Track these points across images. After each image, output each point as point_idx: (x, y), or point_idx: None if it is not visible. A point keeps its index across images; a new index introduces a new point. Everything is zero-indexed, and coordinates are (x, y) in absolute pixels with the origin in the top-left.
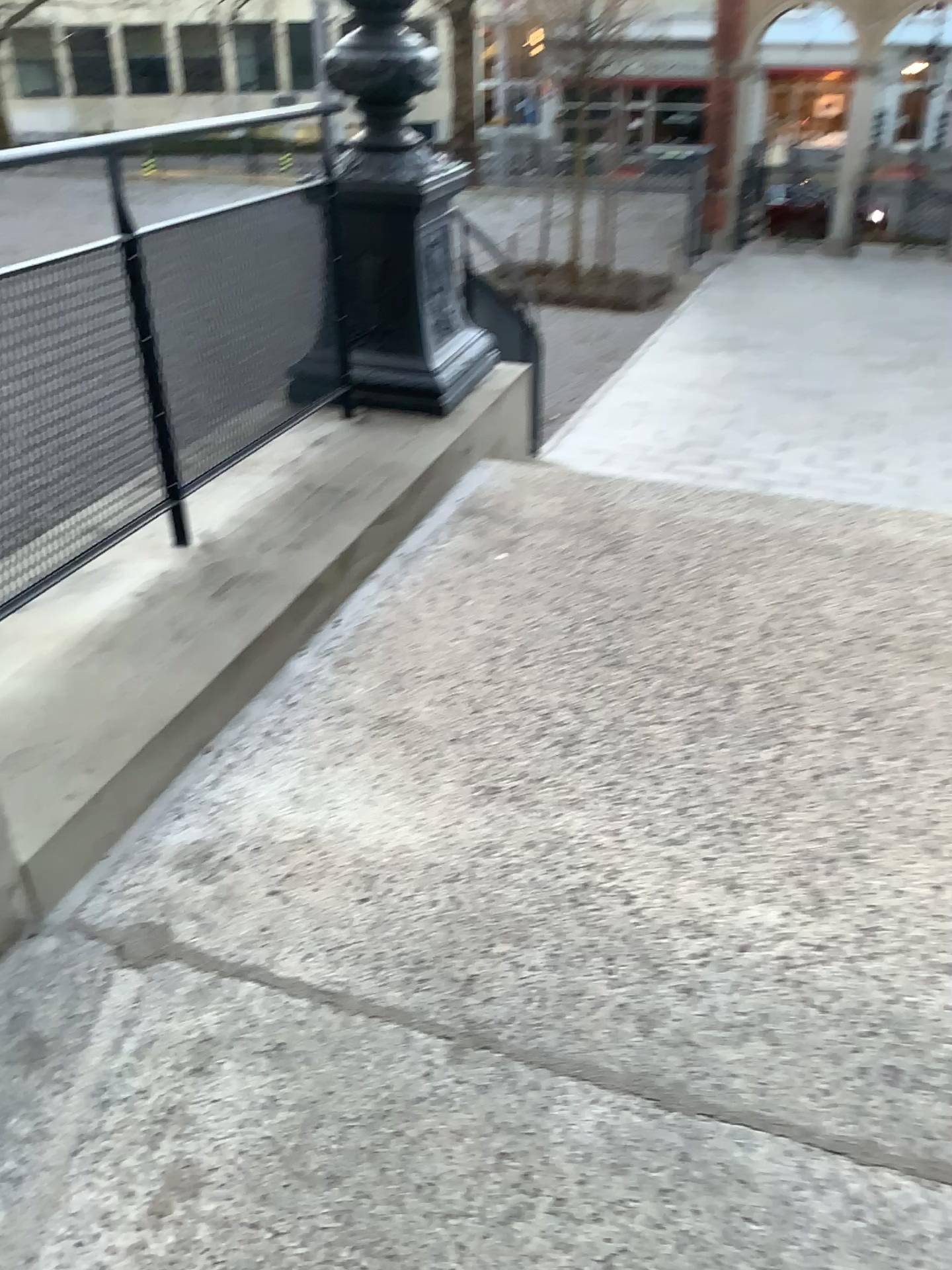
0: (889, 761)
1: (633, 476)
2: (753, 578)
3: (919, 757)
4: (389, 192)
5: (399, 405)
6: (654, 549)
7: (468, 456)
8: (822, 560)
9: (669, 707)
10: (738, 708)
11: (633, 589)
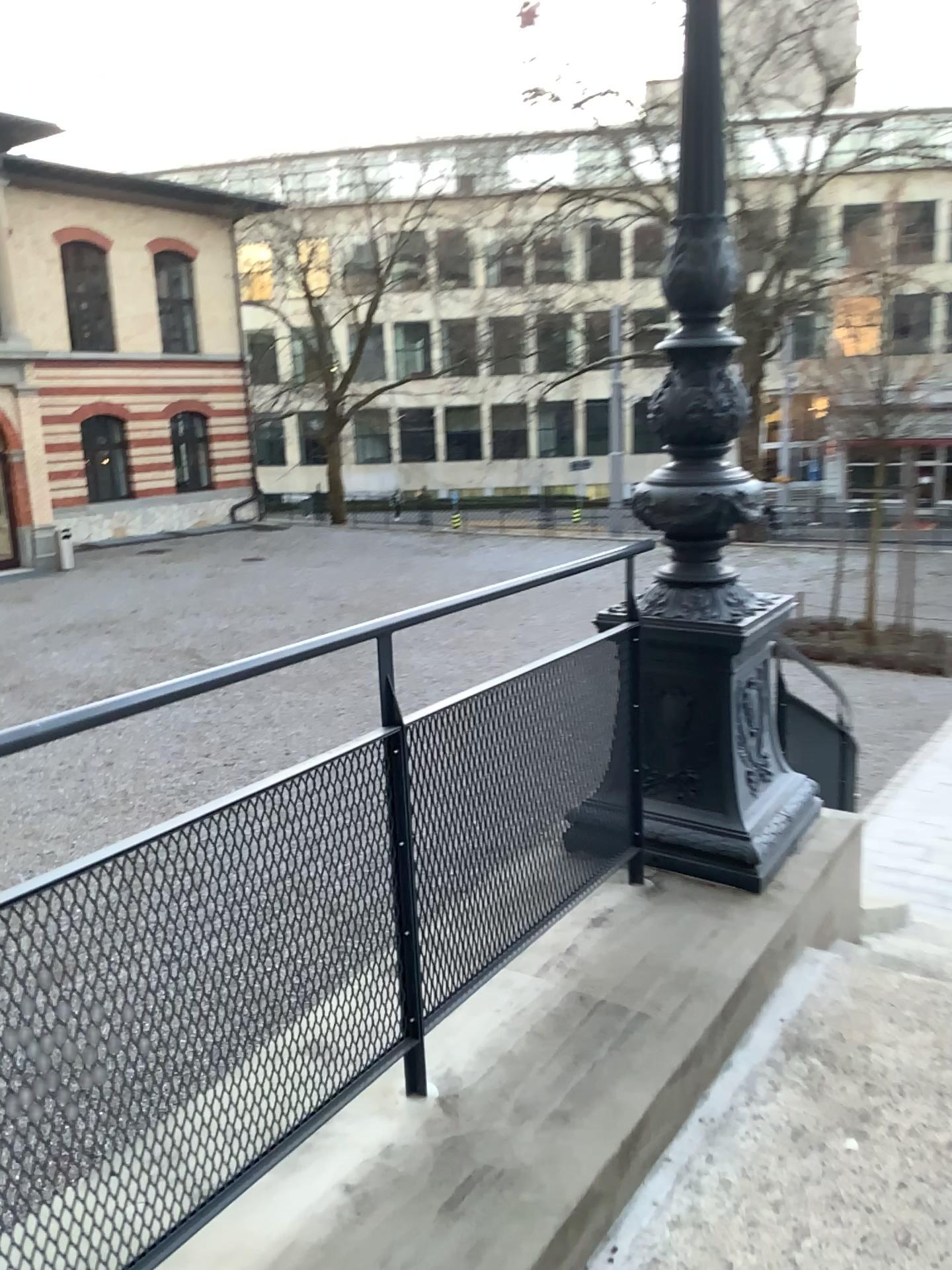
0: None
1: None
2: None
3: None
4: (701, 635)
5: (701, 875)
6: None
7: (789, 949)
8: None
9: None
10: None
11: None
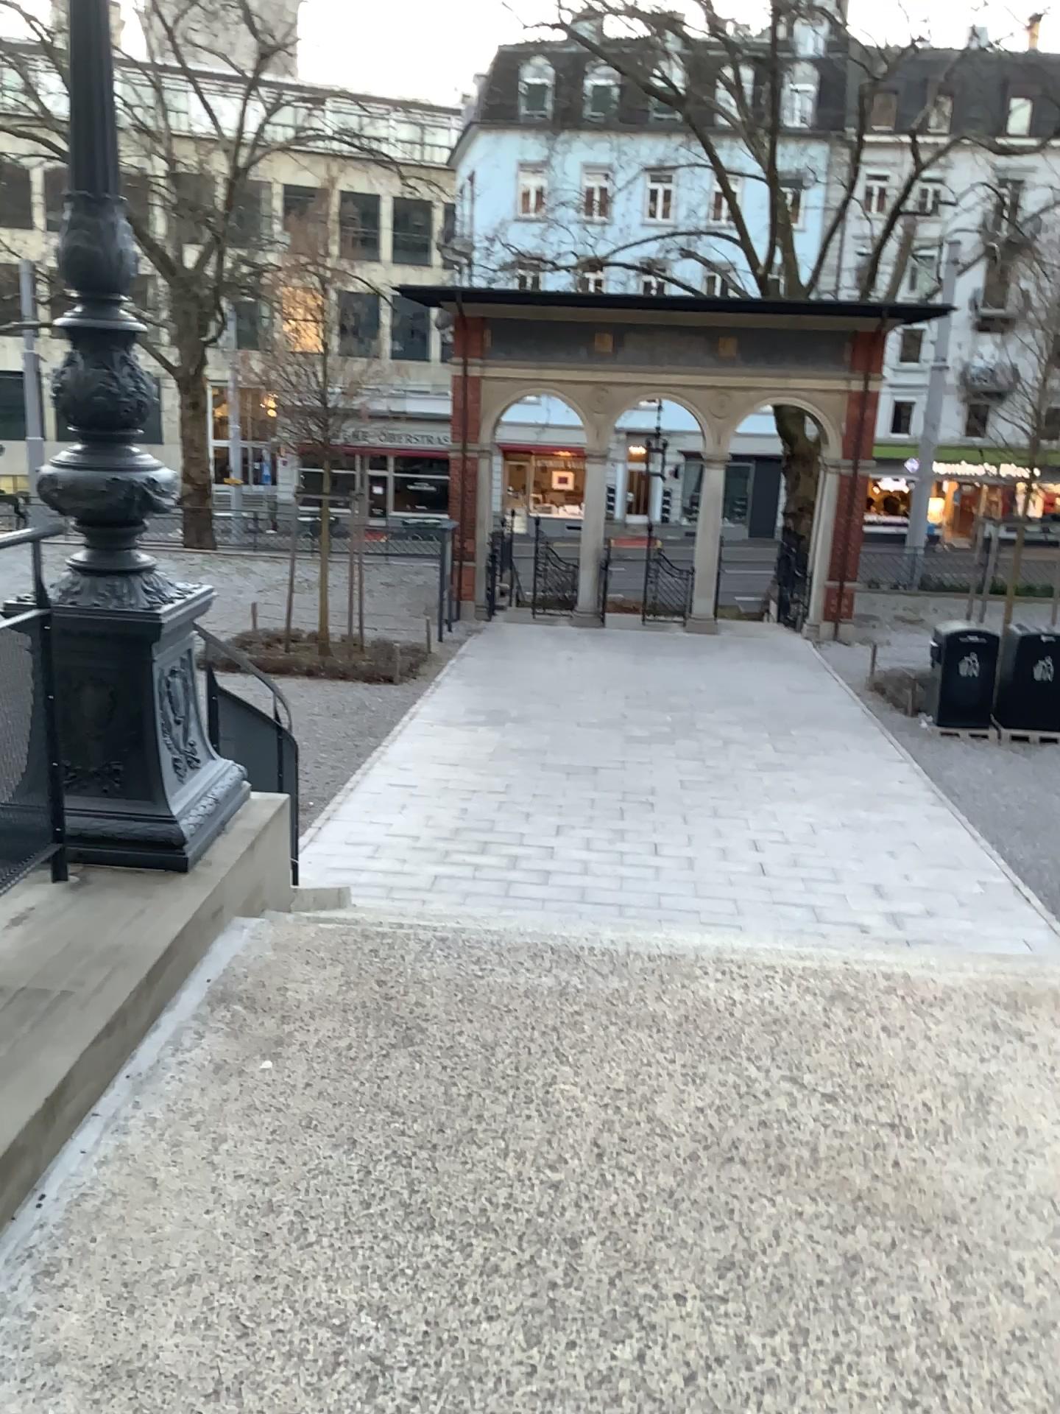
0: (769, 1334)
1: (417, 932)
2: (572, 1068)
3: (801, 1321)
4: (117, 621)
5: (128, 862)
6: (453, 1035)
7: (217, 920)
8: (645, 1035)
9: (496, 1284)
10: (580, 1273)
11: (433, 1099)
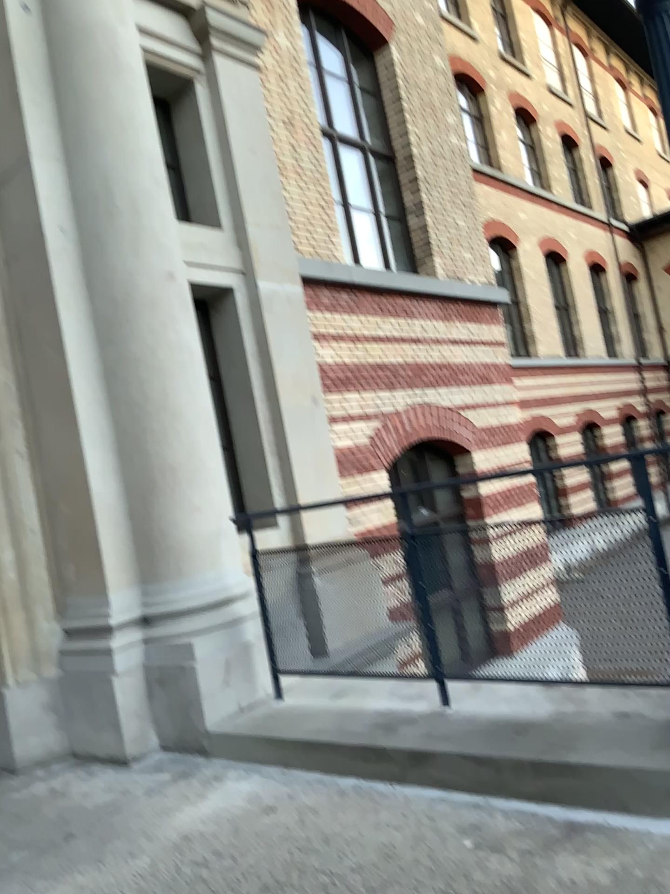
0: None
1: None
2: None
3: None
4: None
5: None
6: None
7: None
8: None
9: None
10: None
11: None
